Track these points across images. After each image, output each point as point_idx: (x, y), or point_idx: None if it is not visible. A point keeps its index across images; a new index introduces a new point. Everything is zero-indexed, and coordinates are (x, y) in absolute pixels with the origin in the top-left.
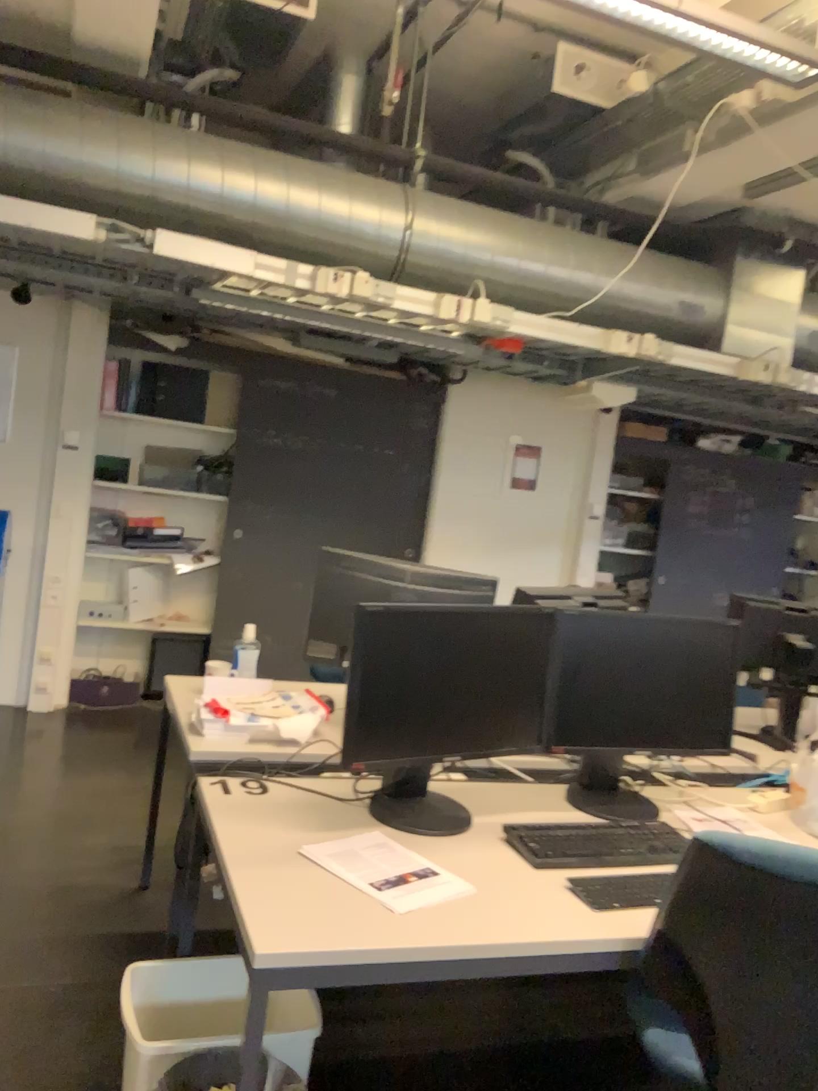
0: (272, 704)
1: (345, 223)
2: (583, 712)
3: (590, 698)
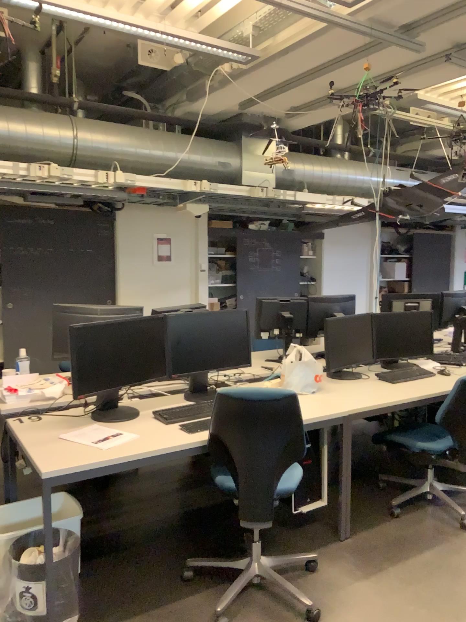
0: (40, 383)
1: (42, 139)
2: (184, 358)
3: (186, 352)
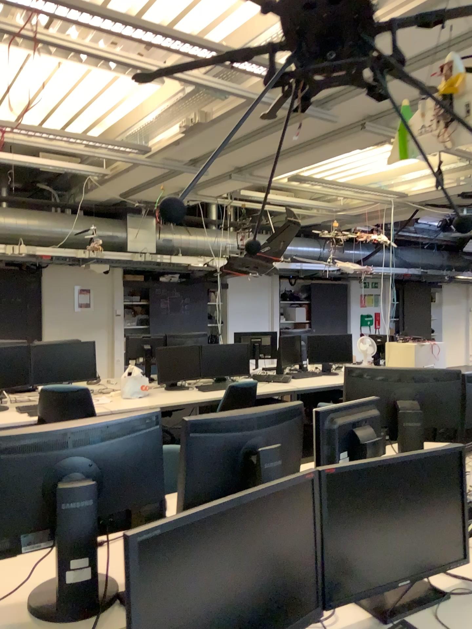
0: None
1: None
2: (44, 374)
3: (46, 370)
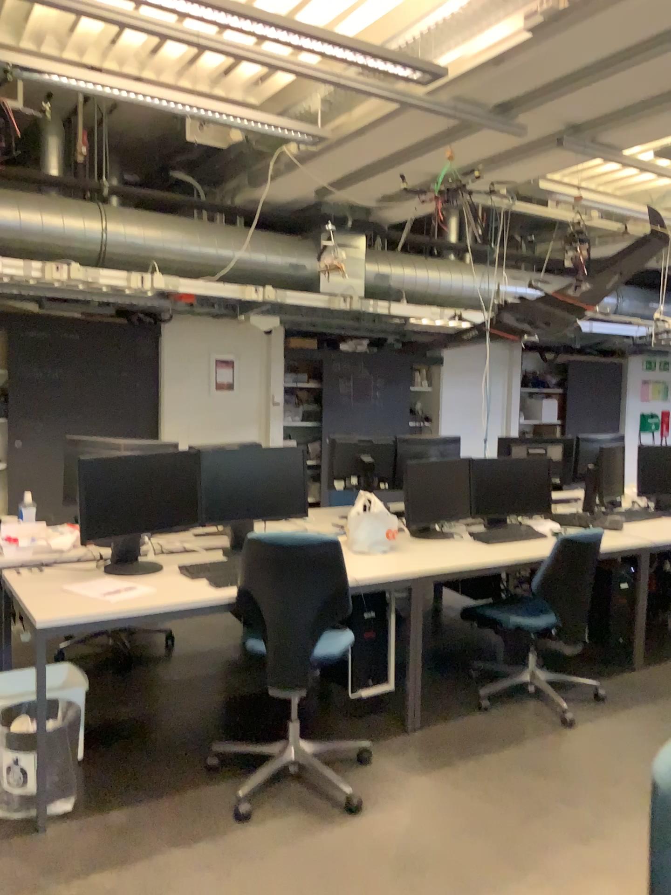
0: (47, 533)
1: (61, 232)
2: (222, 504)
3: (225, 496)
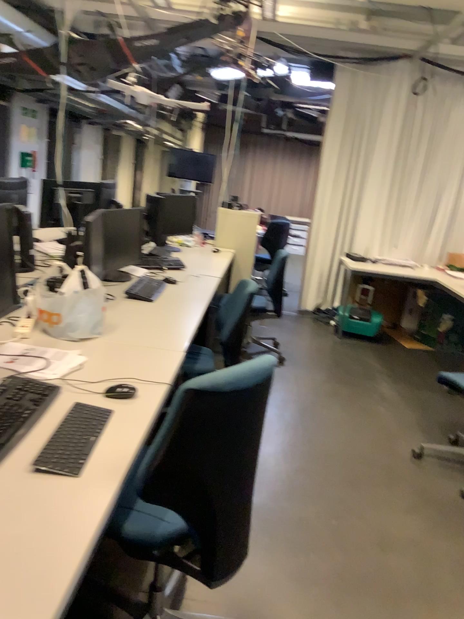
0: None
1: None
2: None
3: None
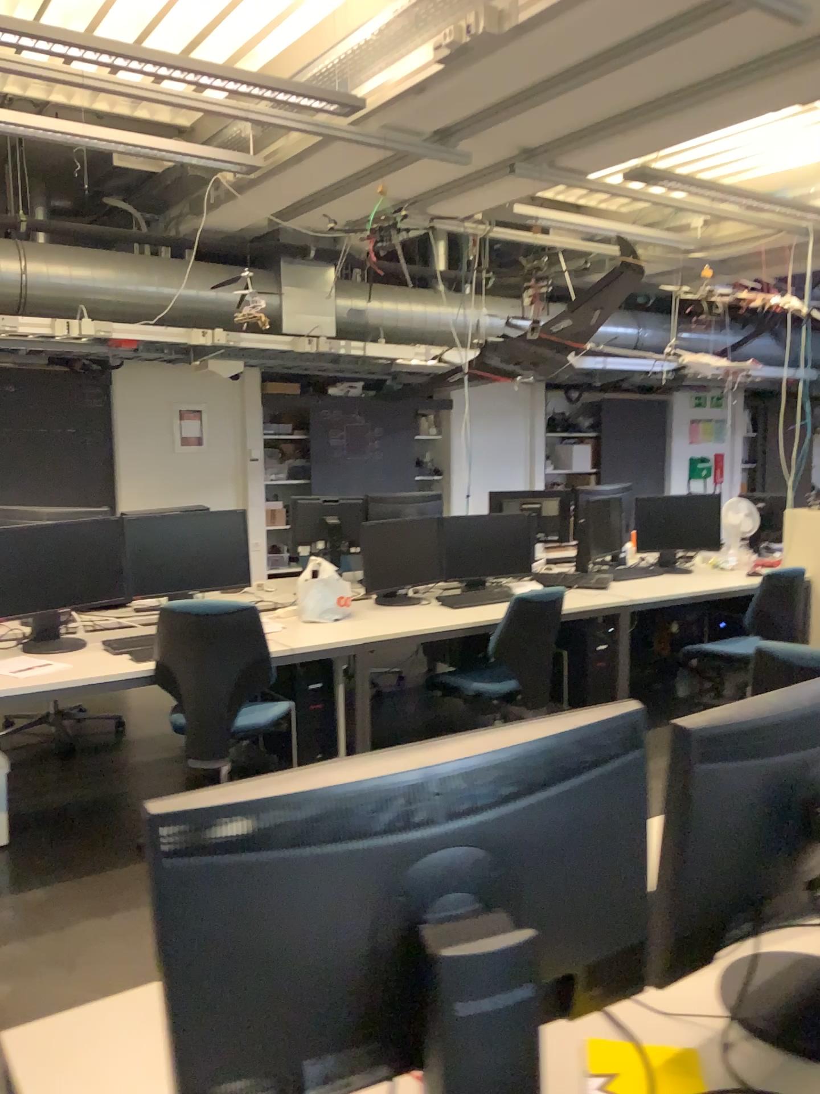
0: None
1: None
2: (151, 575)
3: (154, 567)
